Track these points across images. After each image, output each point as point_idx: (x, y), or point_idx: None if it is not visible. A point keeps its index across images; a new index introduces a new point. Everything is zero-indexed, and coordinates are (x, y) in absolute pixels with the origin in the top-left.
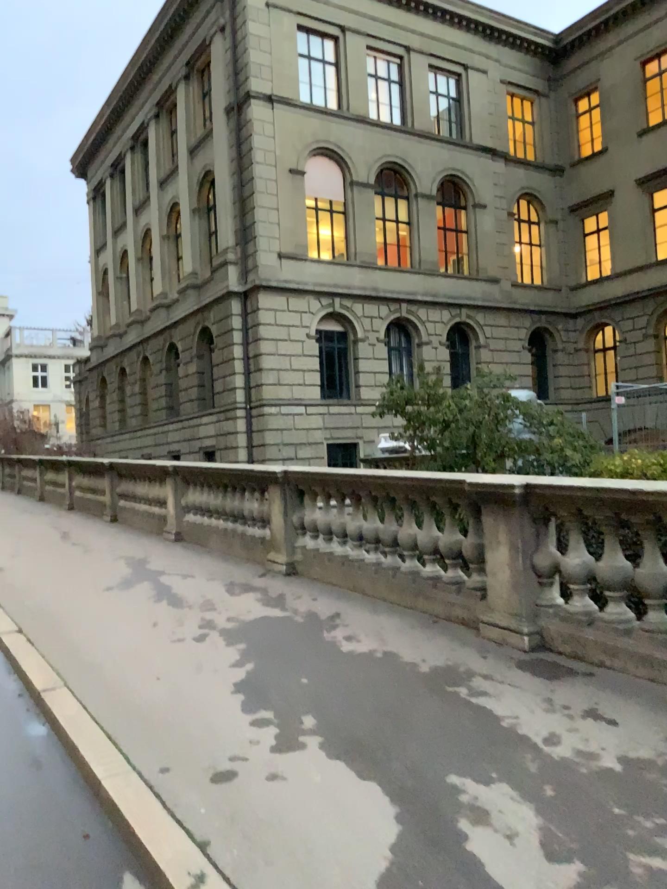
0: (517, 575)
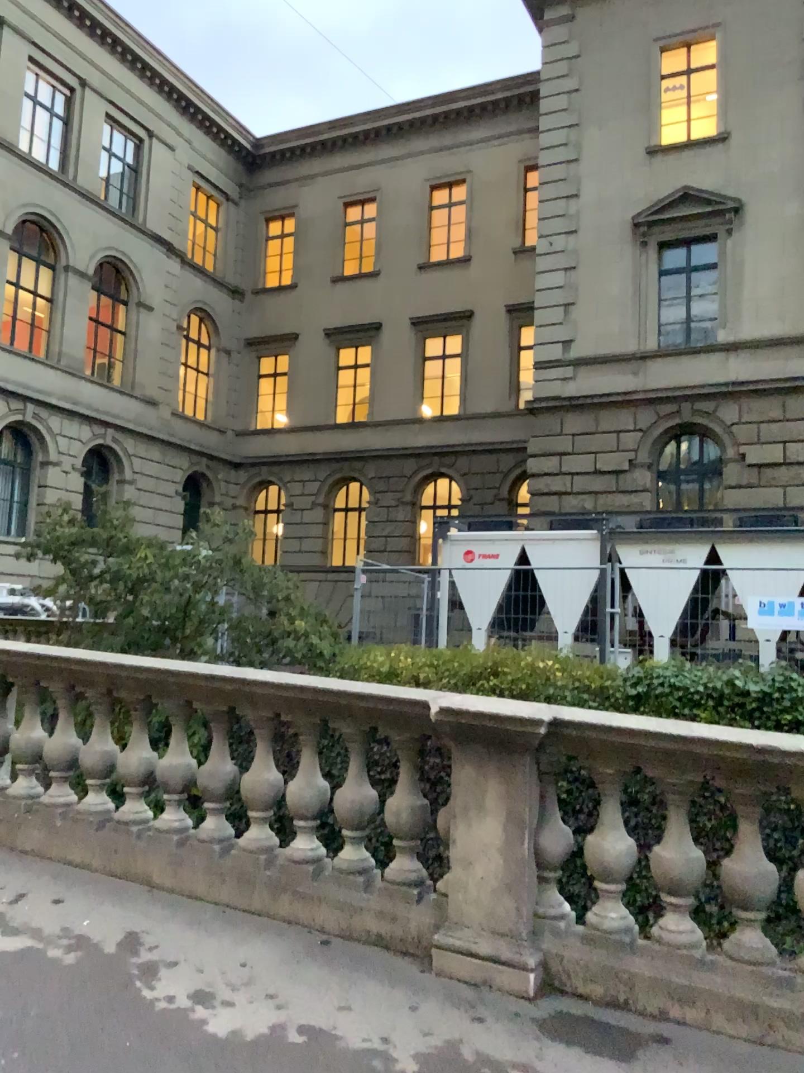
0: (509, 872)
